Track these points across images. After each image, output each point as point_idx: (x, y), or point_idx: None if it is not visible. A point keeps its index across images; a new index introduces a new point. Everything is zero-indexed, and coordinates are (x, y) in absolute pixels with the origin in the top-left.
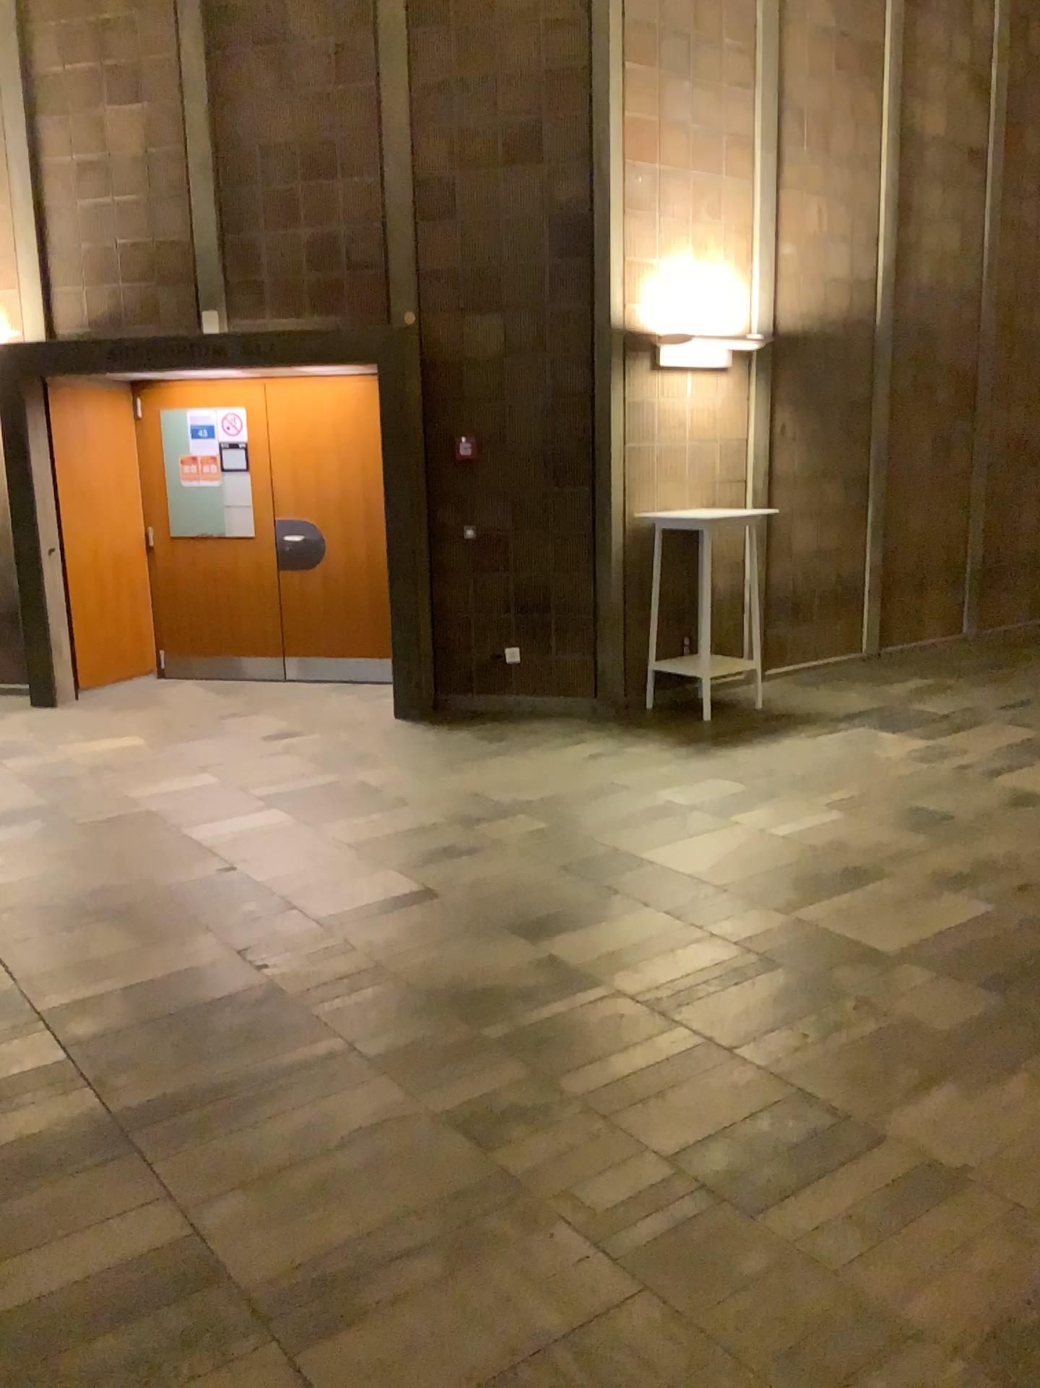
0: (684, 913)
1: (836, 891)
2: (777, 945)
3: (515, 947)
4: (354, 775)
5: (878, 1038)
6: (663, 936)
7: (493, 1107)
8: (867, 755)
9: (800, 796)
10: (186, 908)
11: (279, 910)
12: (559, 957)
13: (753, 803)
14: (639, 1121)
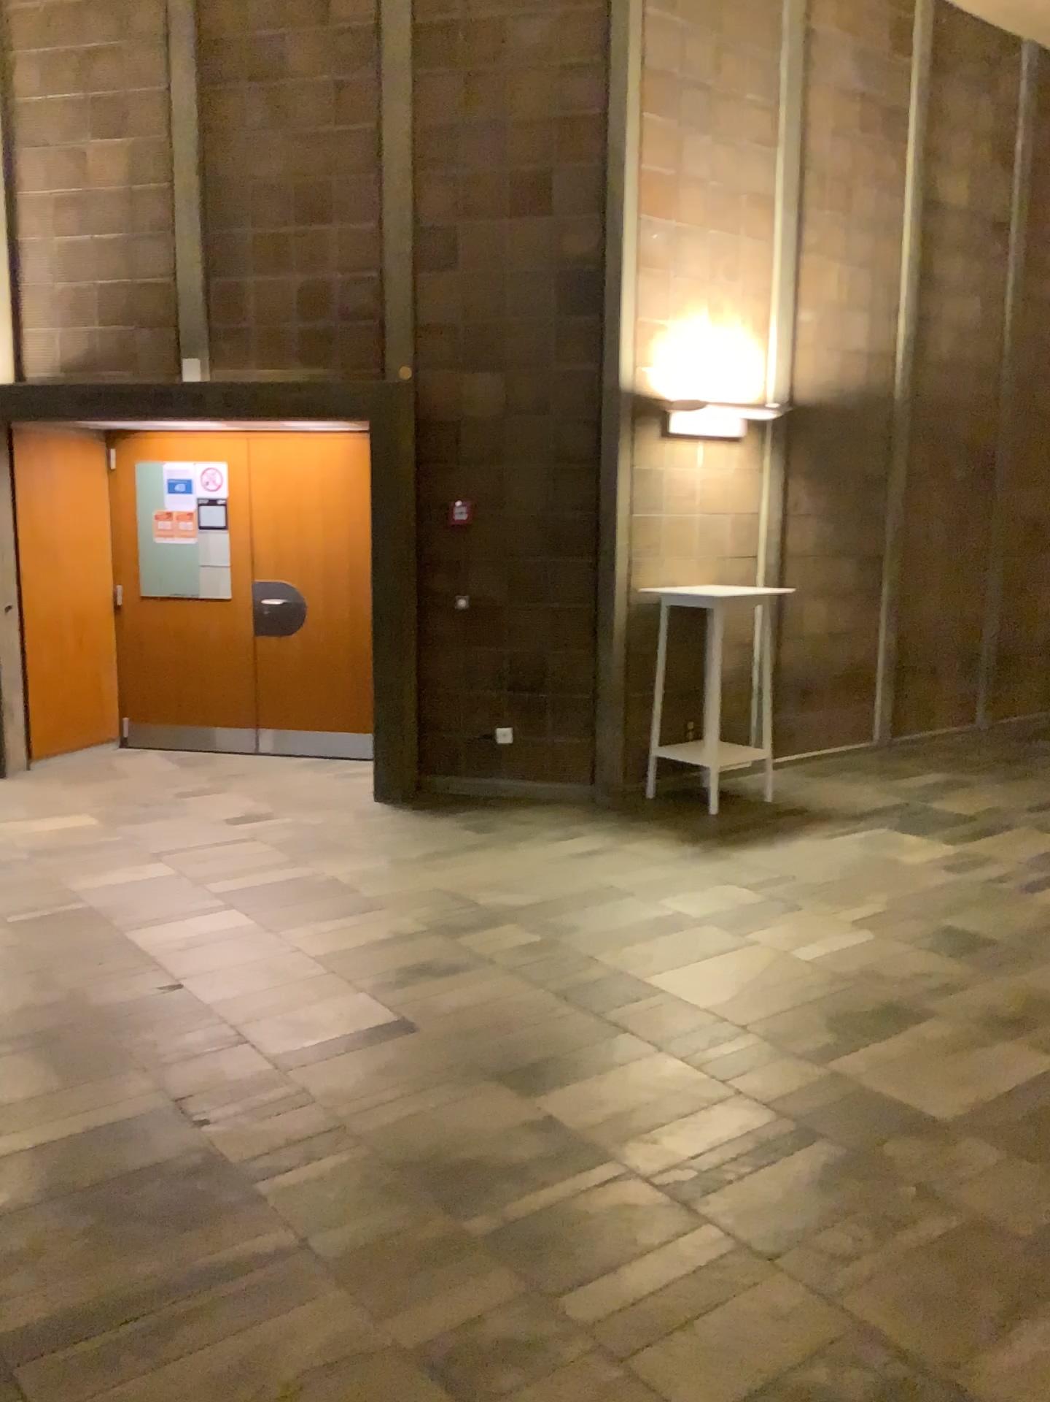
0: (701, 1061)
1: (875, 1036)
2: (813, 1110)
3: (505, 1102)
4: (326, 870)
5: (948, 1248)
6: (678, 1092)
7: (477, 1343)
8: (894, 864)
9: (822, 911)
10: (121, 1039)
11: (229, 1046)
12: (558, 1118)
13: (772, 920)
14: (662, 1370)
